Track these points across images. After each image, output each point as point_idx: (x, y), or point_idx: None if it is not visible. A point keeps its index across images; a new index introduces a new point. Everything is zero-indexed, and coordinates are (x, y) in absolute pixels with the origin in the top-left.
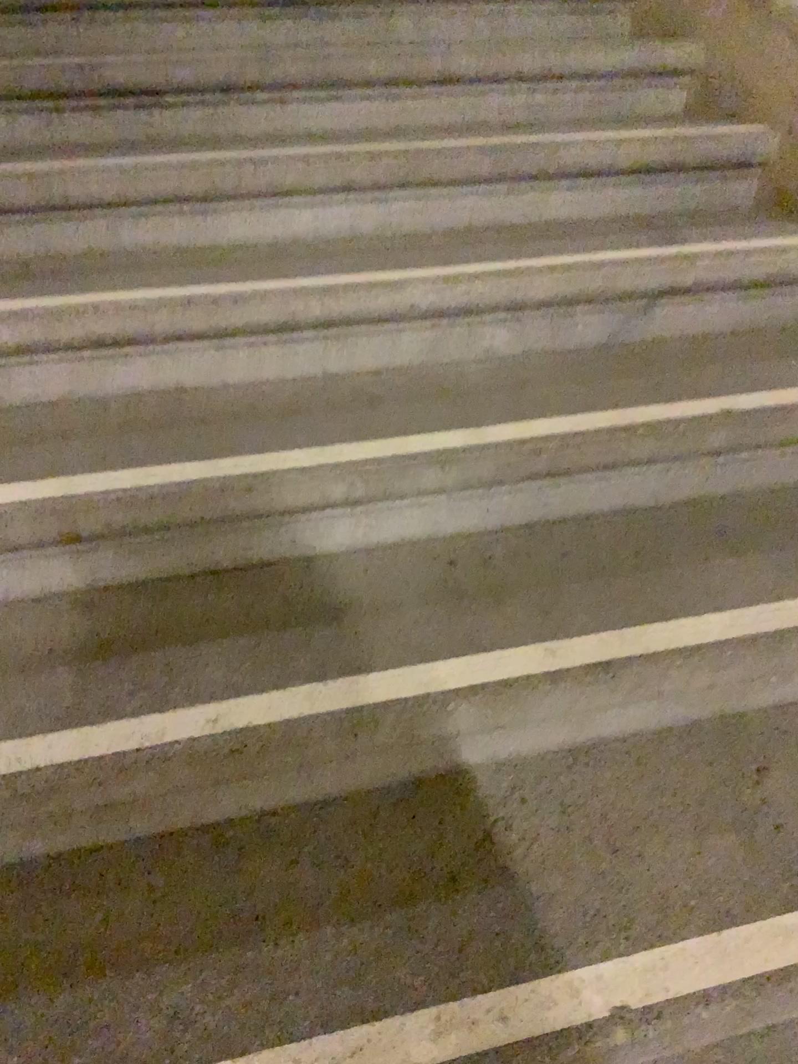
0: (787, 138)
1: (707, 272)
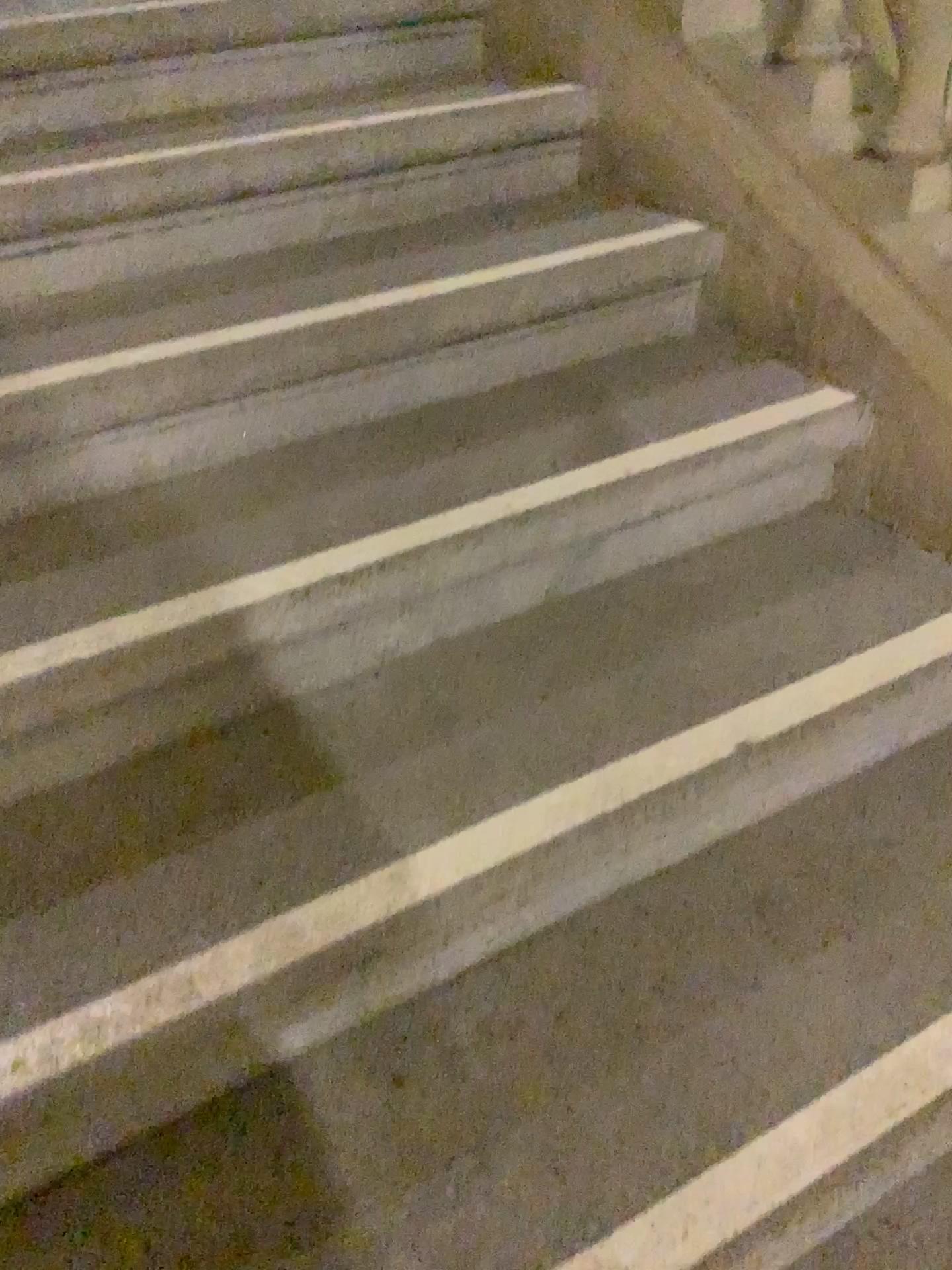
0: (739, 248)
1: (677, 494)
